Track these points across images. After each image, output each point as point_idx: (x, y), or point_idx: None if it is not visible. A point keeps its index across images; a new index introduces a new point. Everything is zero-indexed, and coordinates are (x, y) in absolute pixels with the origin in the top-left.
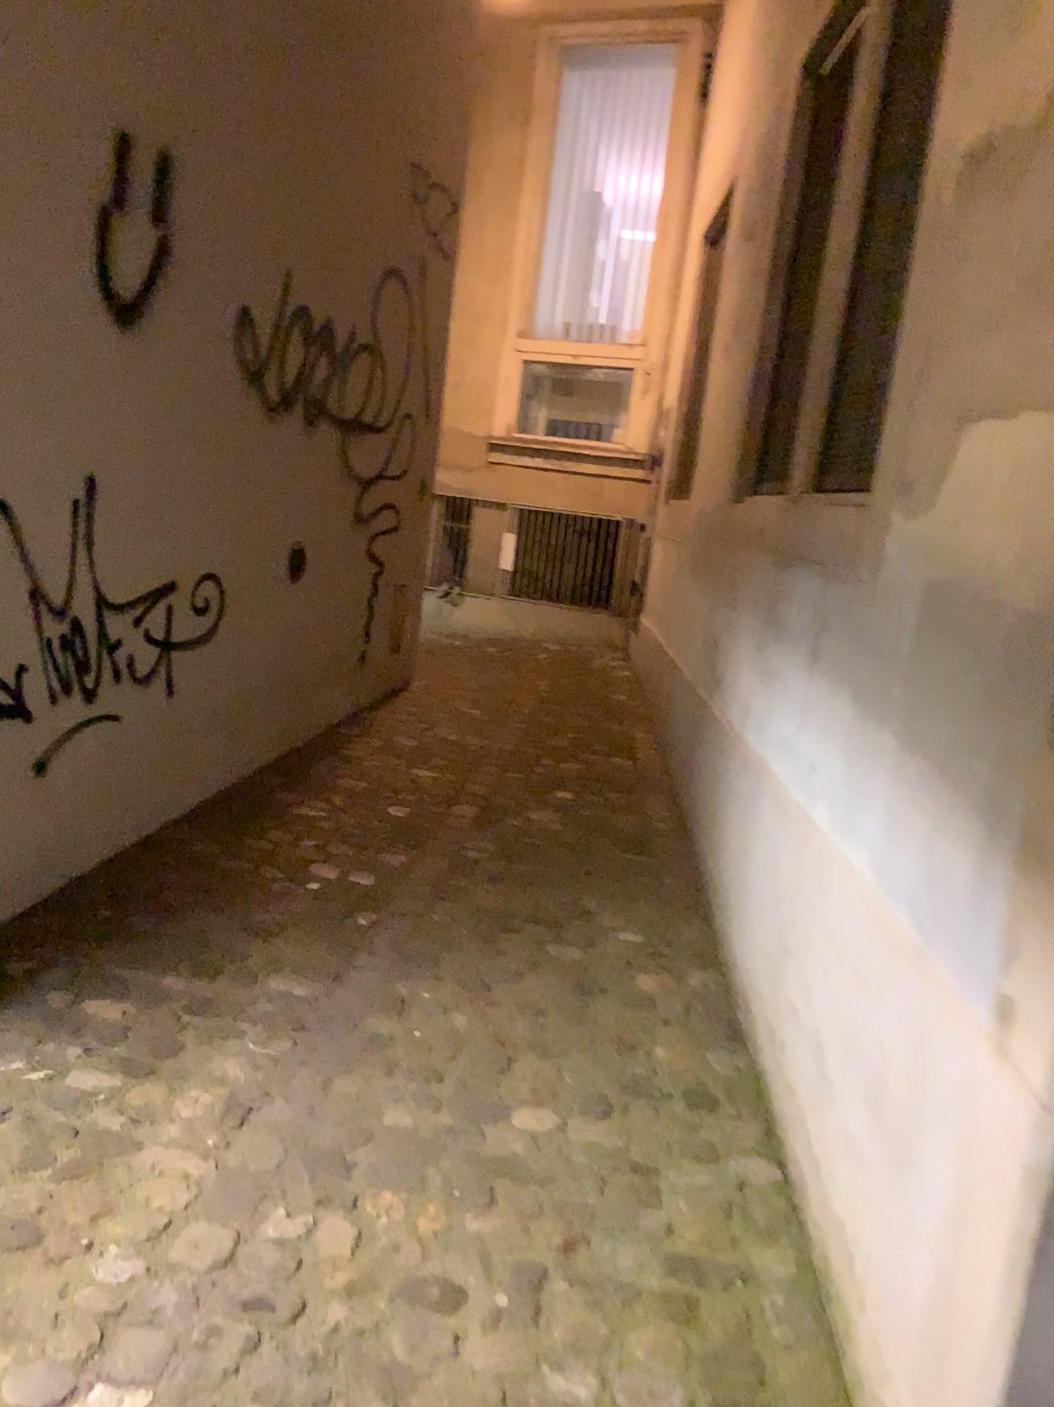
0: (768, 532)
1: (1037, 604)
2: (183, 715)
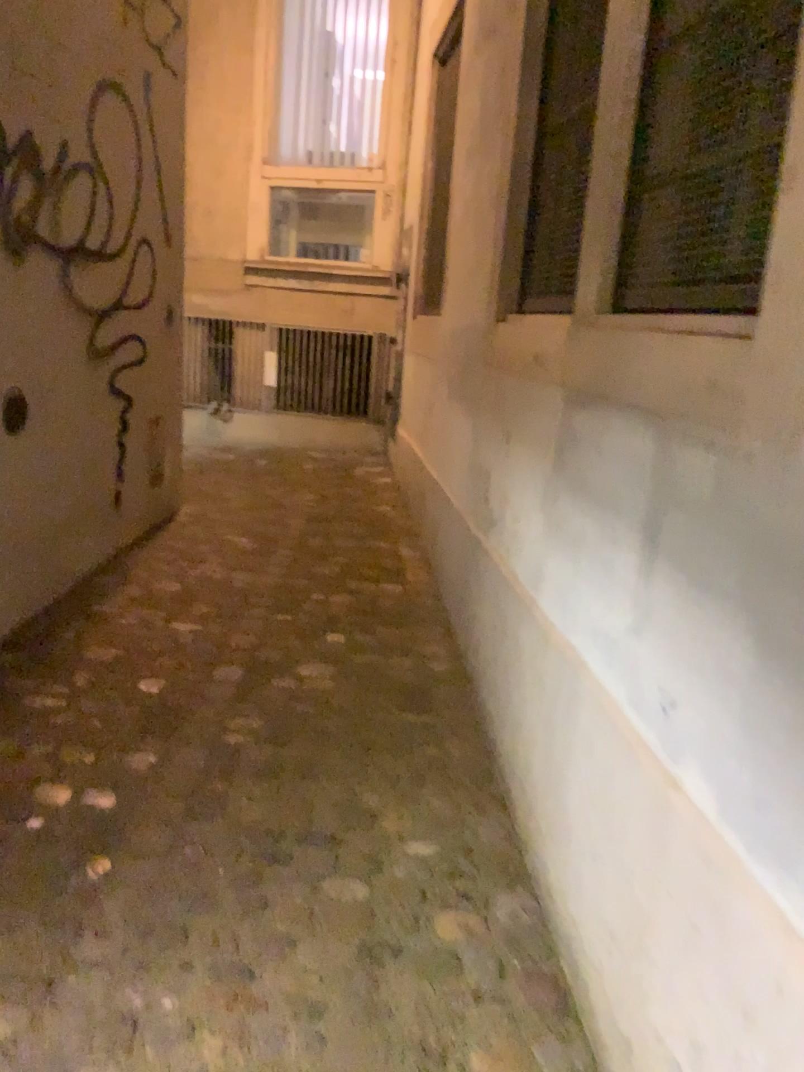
0: (544, 357)
1: None
2: None
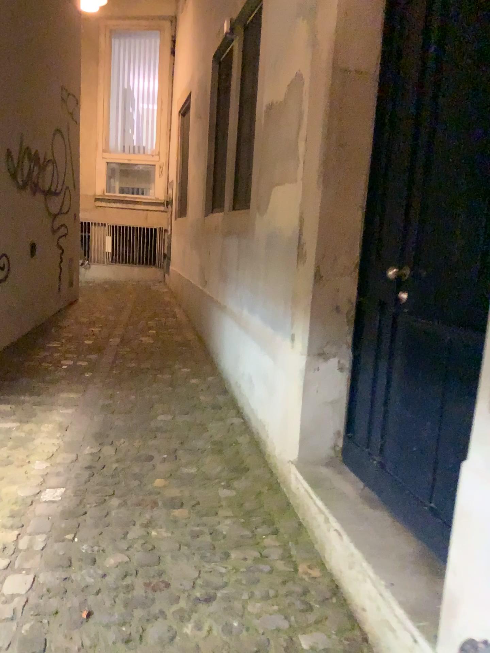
0: (218, 225)
1: (292, 233)
2: (2, 309)
